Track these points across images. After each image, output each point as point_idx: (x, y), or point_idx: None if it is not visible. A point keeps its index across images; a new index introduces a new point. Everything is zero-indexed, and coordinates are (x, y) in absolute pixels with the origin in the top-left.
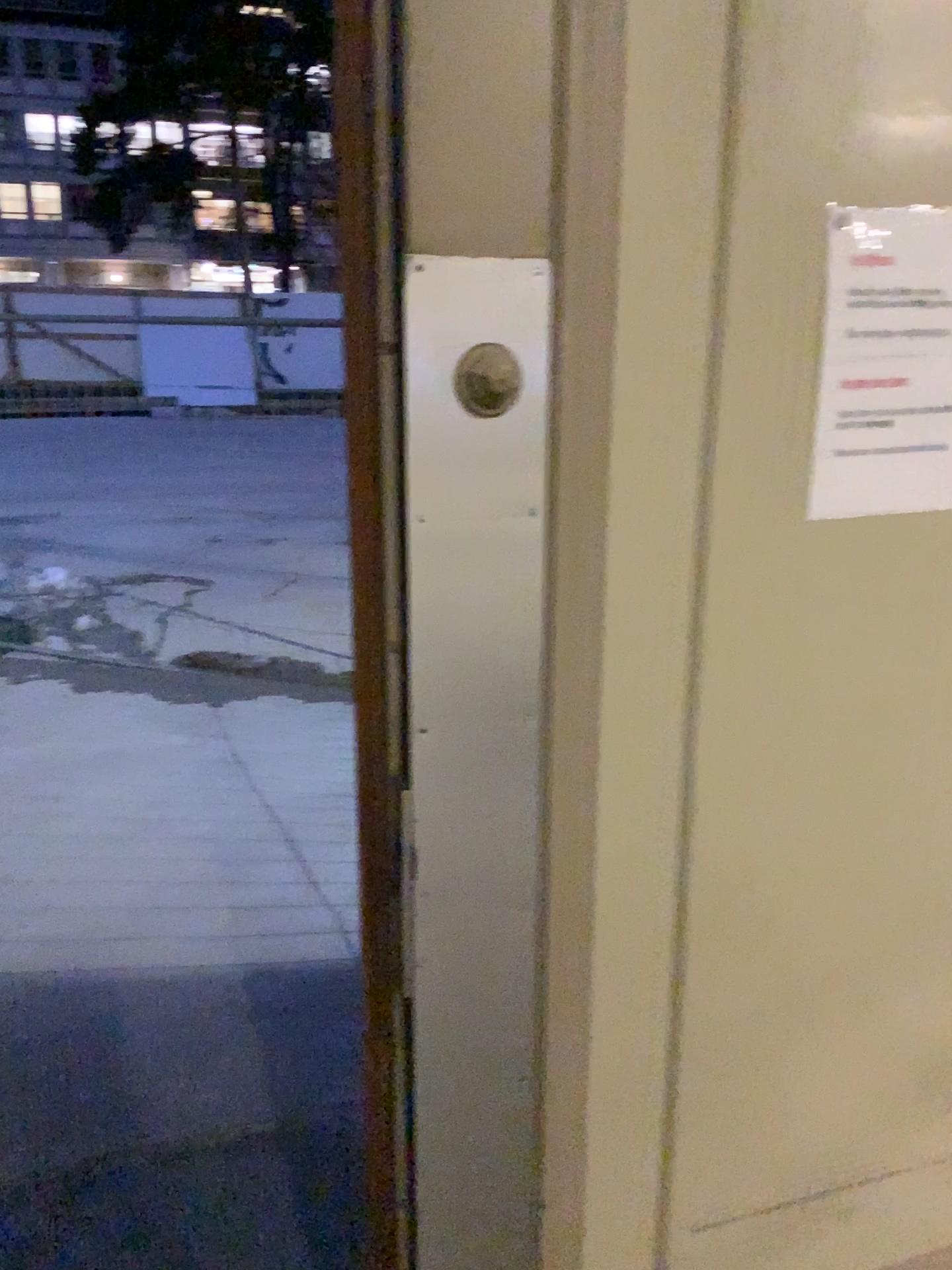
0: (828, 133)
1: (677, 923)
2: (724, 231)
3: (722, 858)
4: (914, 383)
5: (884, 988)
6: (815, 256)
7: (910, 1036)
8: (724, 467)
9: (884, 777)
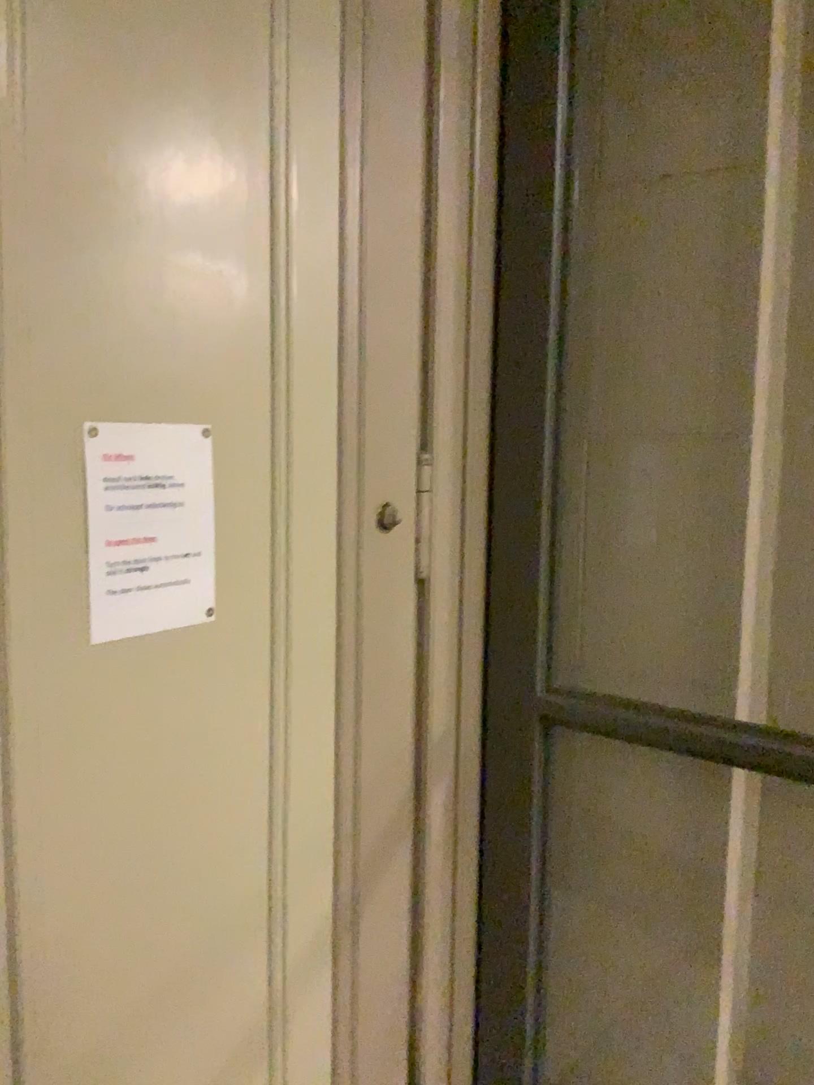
0: (80, 372)
1: (11, 1000)
2: (4, 440)
3: (48, 931)
4: (164, 541)
5: (195, 1000)
6: (79, 456)
7: (220, 1033)
8: (20, 614)
9: (175, 832)
